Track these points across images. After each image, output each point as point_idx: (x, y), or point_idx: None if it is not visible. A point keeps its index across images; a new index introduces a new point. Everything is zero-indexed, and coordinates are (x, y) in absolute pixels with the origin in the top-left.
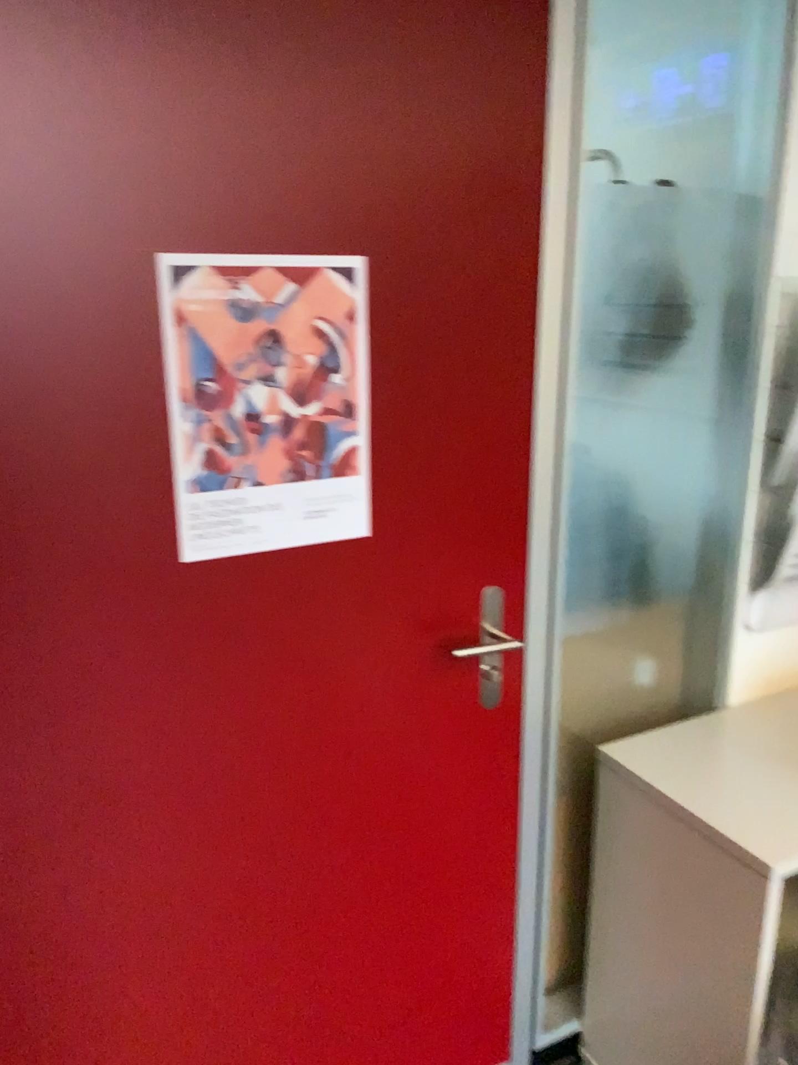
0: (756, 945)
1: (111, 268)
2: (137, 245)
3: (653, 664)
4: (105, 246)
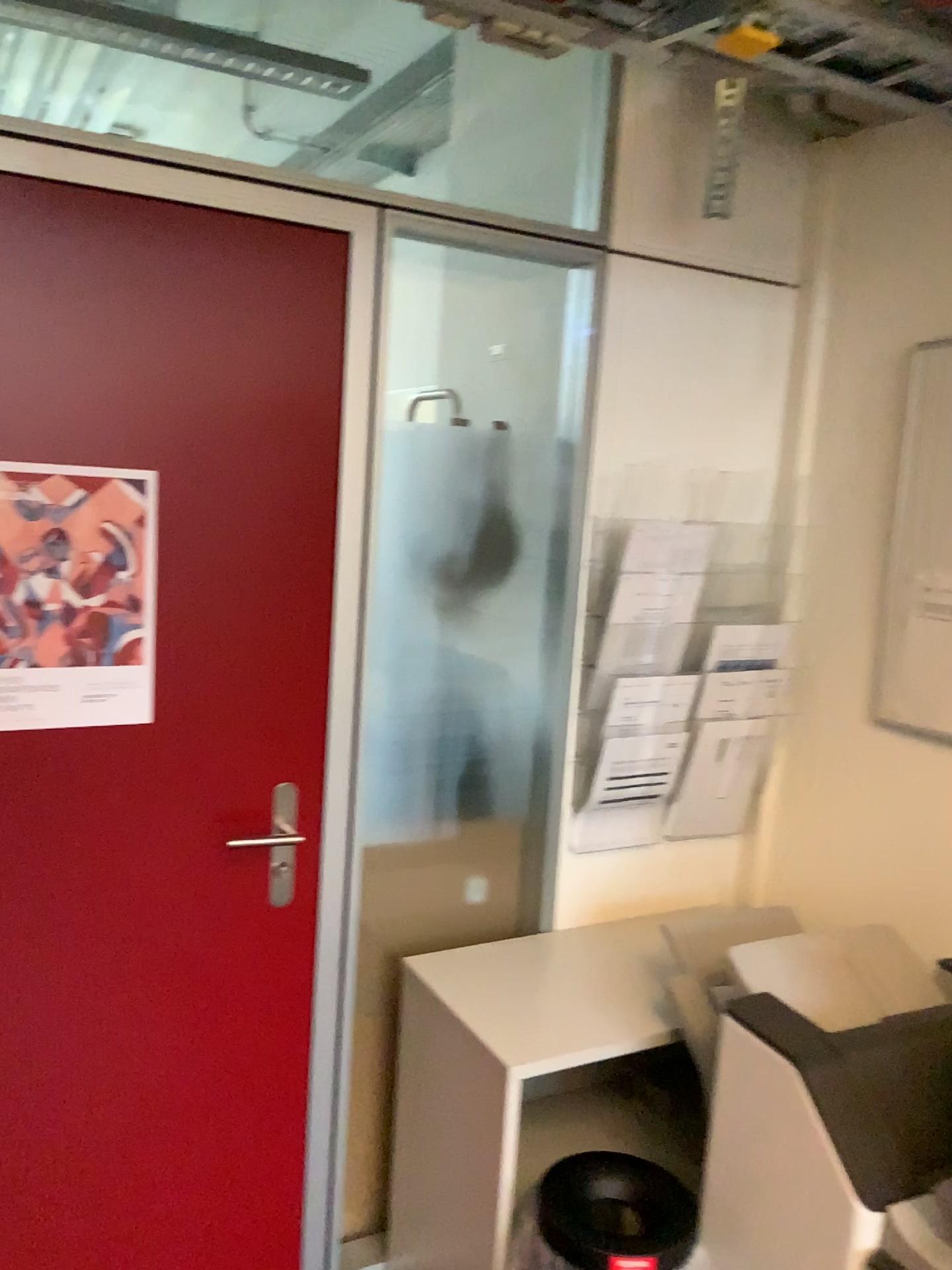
0: (499, 1152)
1: None
2: None
3: (487, 885)
4: None
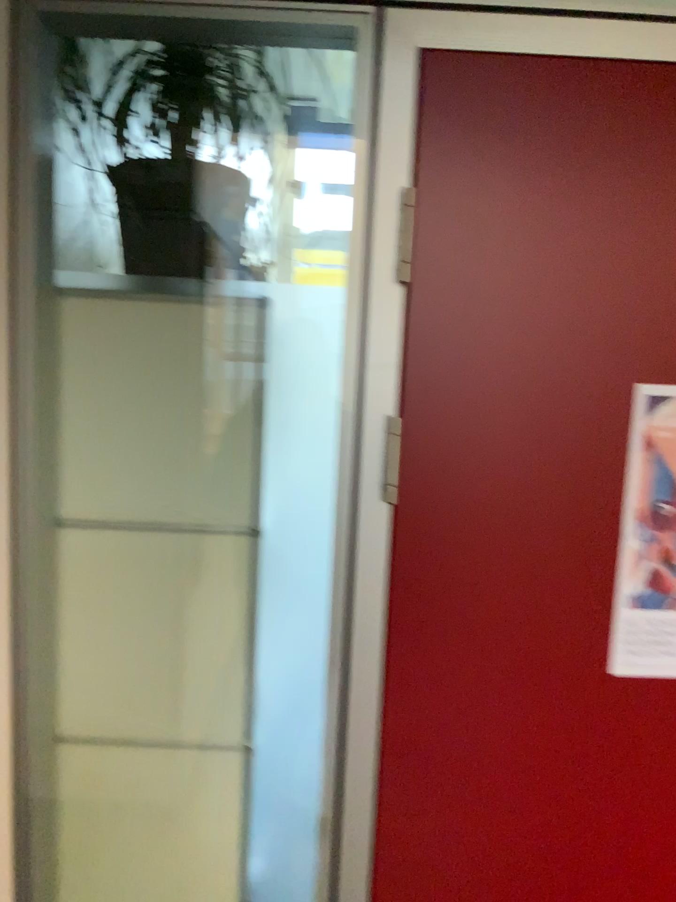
0: None
1: (591, 394)
2: (618, 374)
3: None
4: (589, 374)
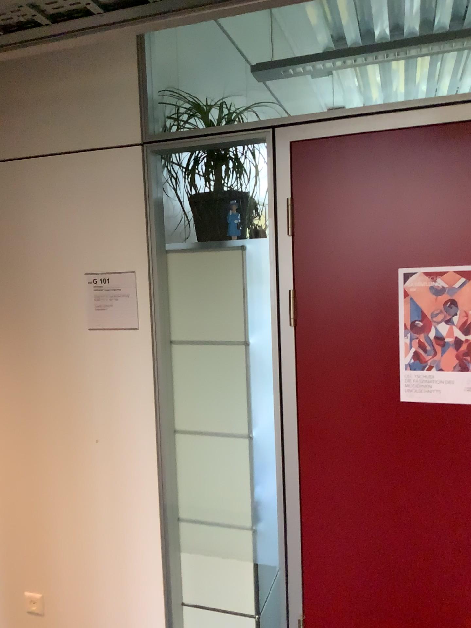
0: None
1: (377, 274)
2: (388, 265)
3: None
4: (376, 266)
